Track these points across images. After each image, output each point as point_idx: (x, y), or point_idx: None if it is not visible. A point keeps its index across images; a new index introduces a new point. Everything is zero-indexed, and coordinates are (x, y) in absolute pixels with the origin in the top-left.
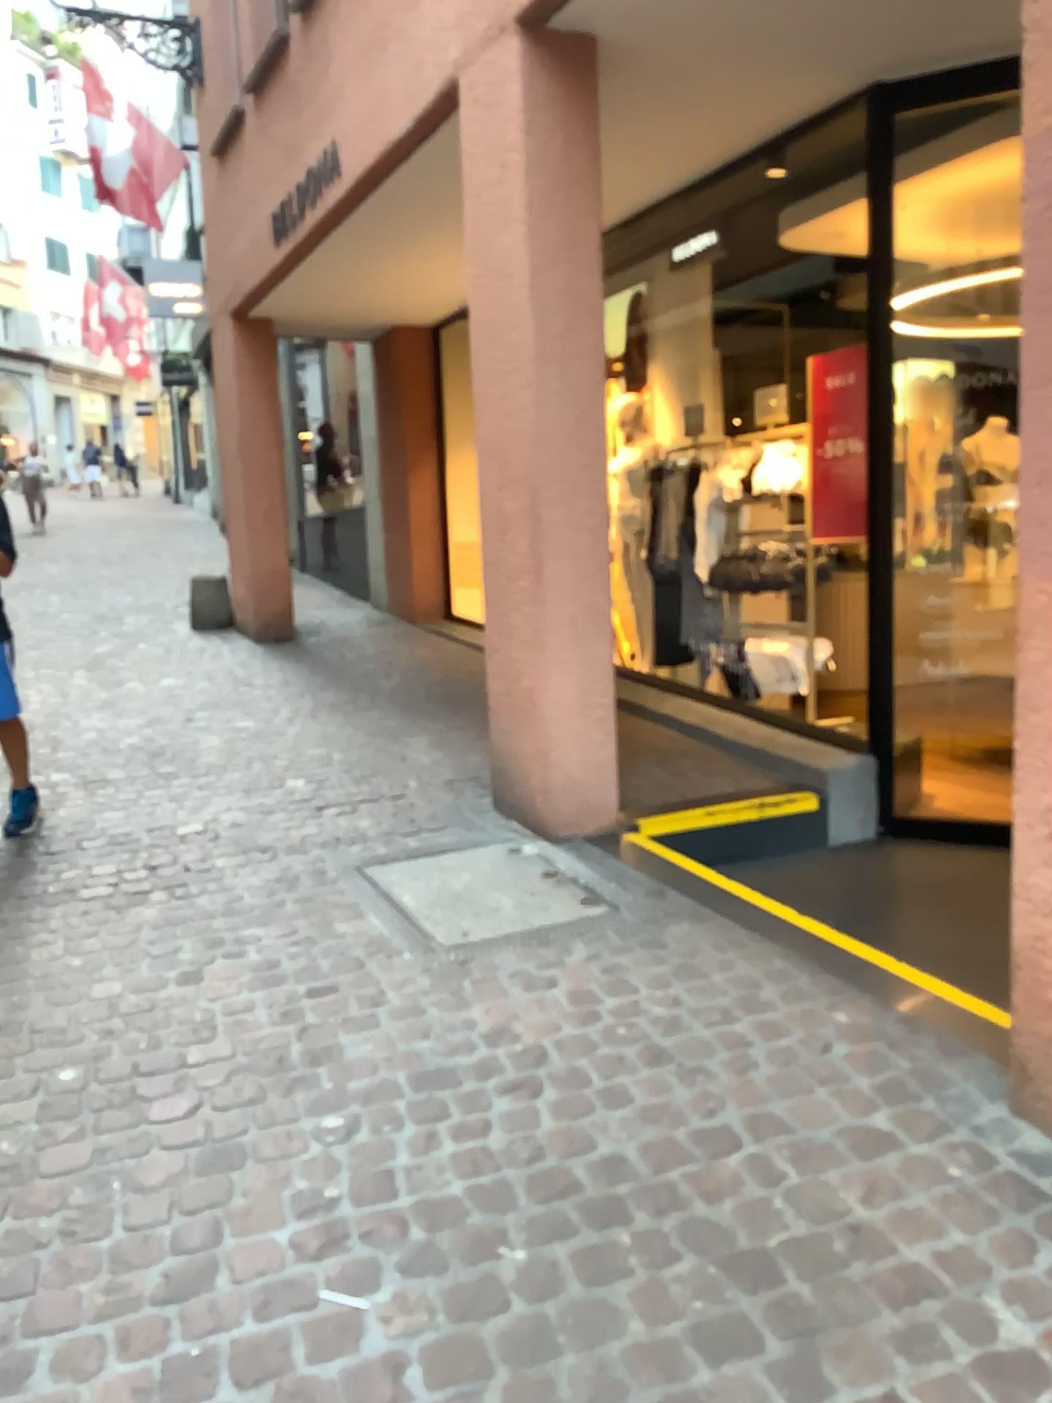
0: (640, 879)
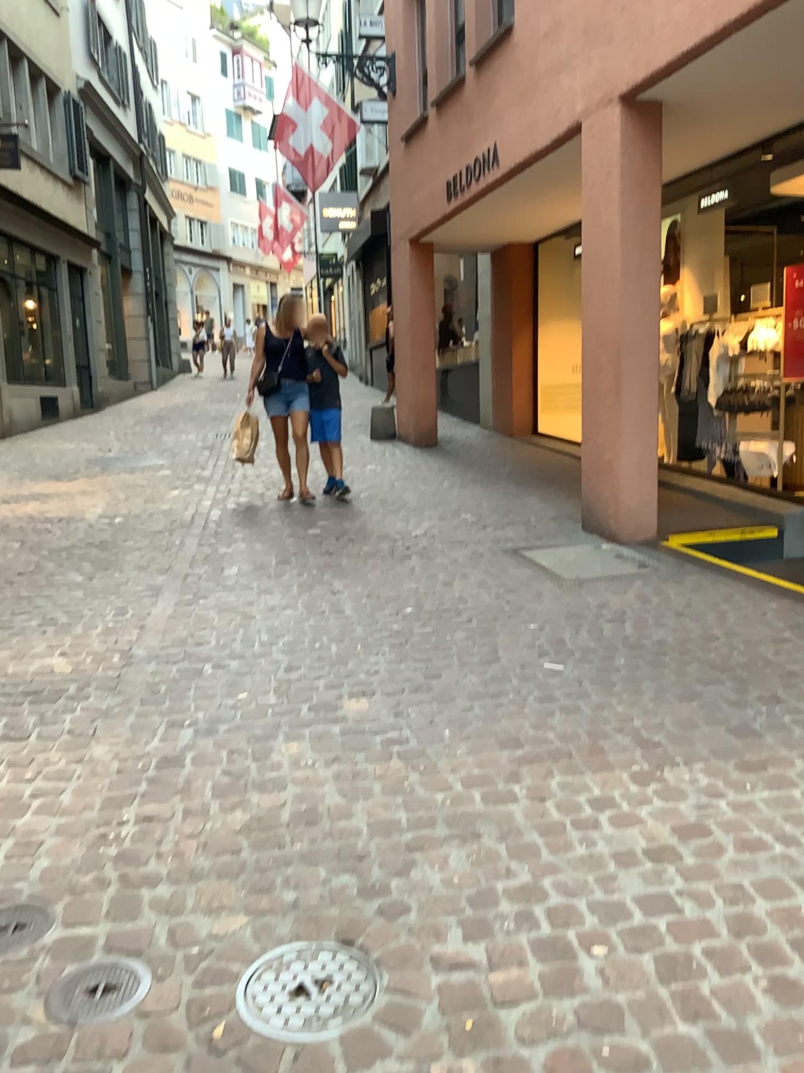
0: (669, 558)
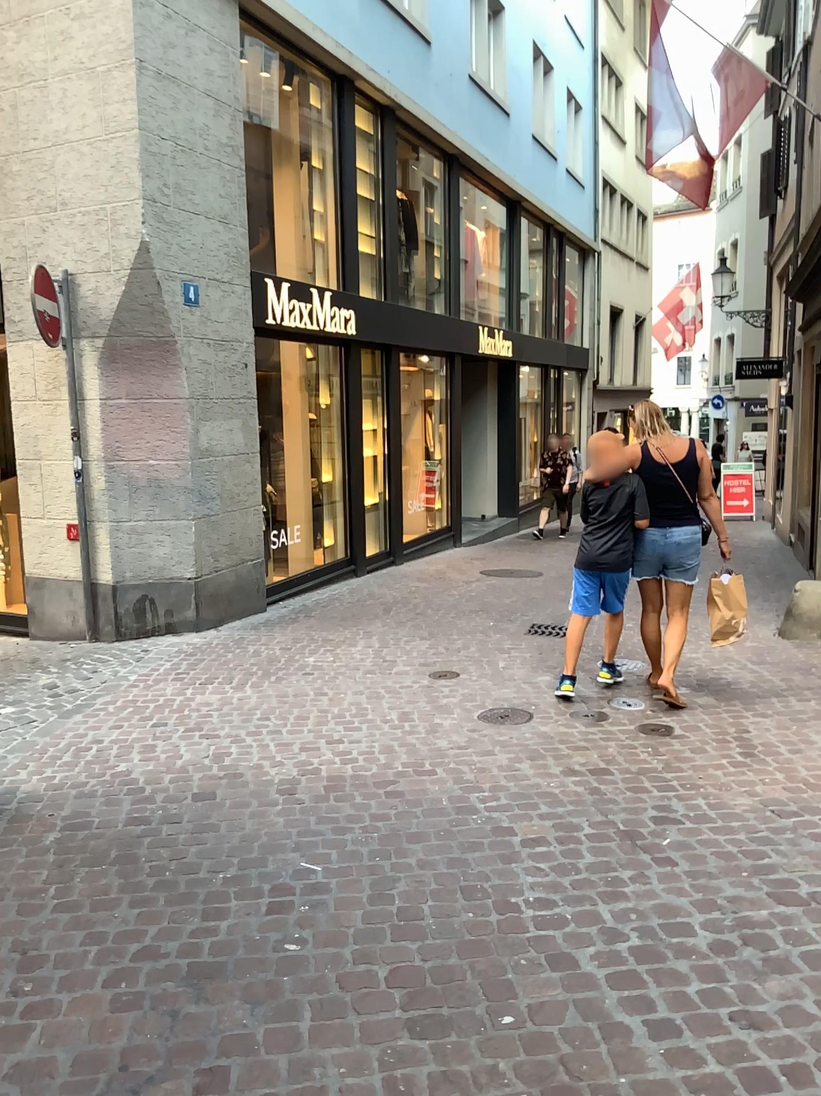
0: None
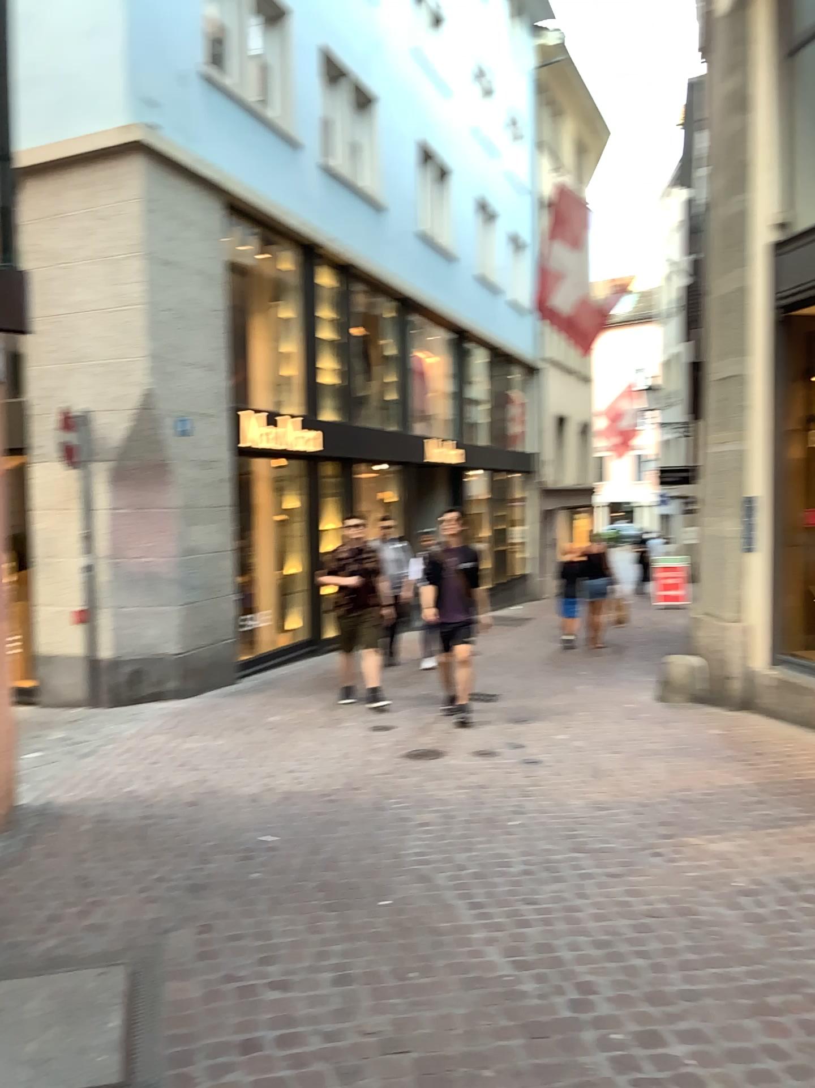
0: None
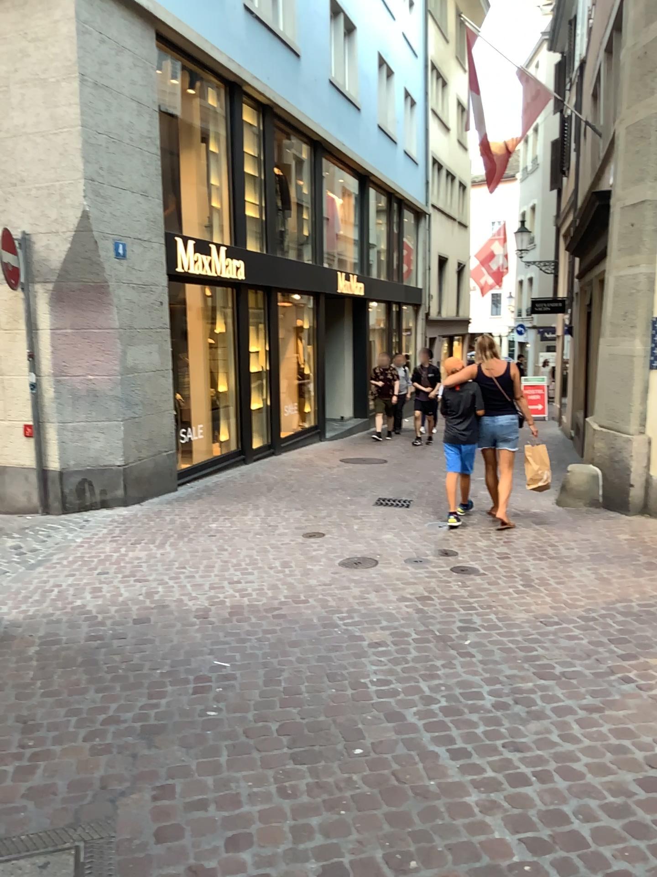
0: None
